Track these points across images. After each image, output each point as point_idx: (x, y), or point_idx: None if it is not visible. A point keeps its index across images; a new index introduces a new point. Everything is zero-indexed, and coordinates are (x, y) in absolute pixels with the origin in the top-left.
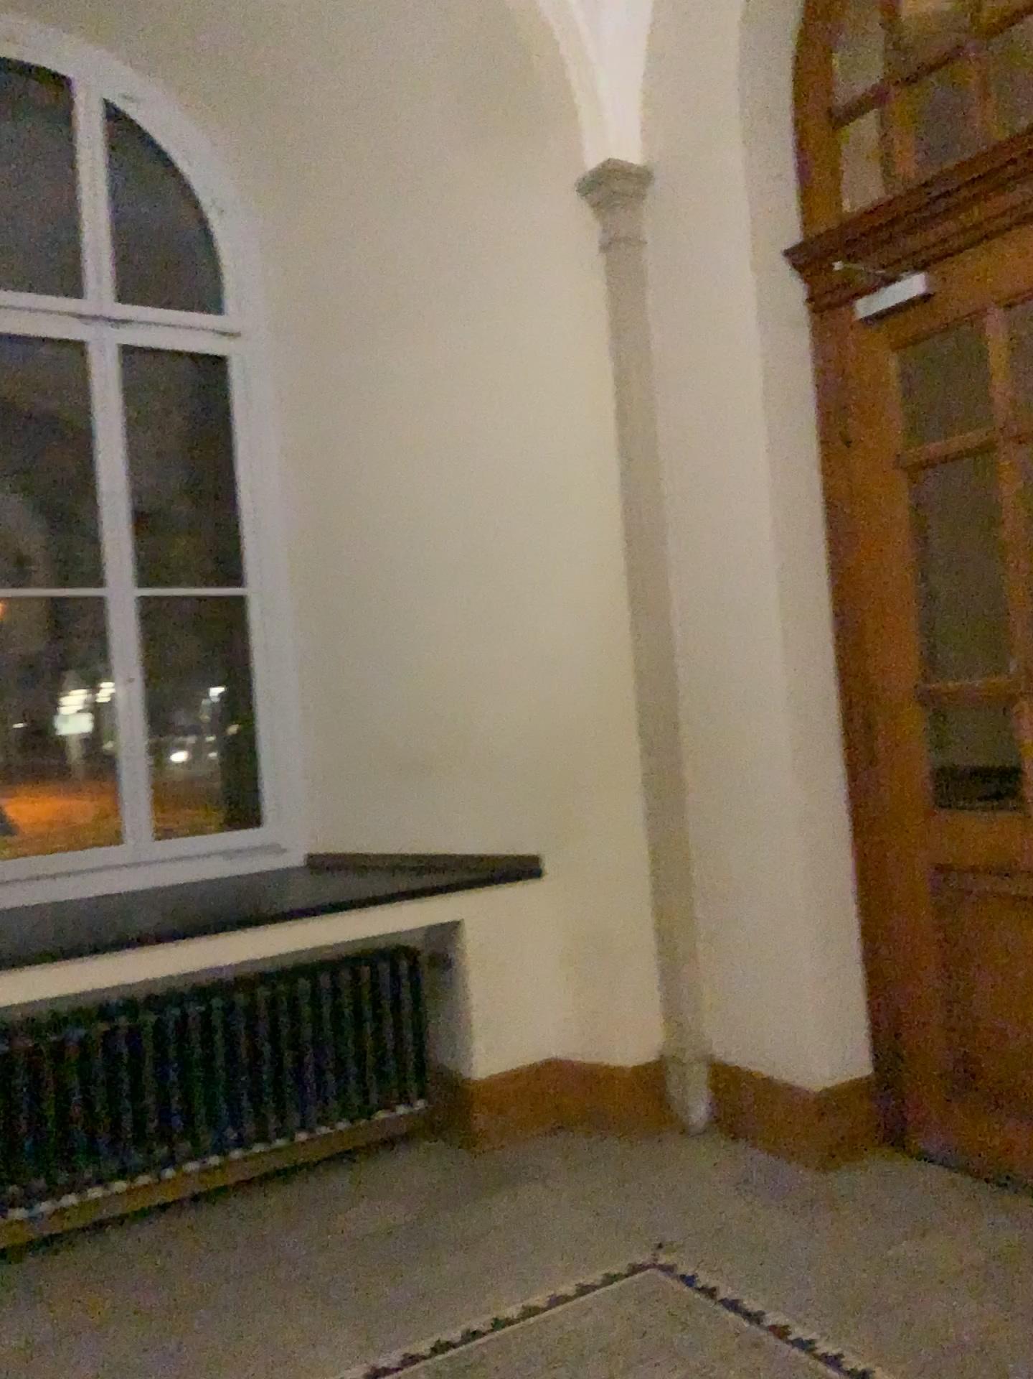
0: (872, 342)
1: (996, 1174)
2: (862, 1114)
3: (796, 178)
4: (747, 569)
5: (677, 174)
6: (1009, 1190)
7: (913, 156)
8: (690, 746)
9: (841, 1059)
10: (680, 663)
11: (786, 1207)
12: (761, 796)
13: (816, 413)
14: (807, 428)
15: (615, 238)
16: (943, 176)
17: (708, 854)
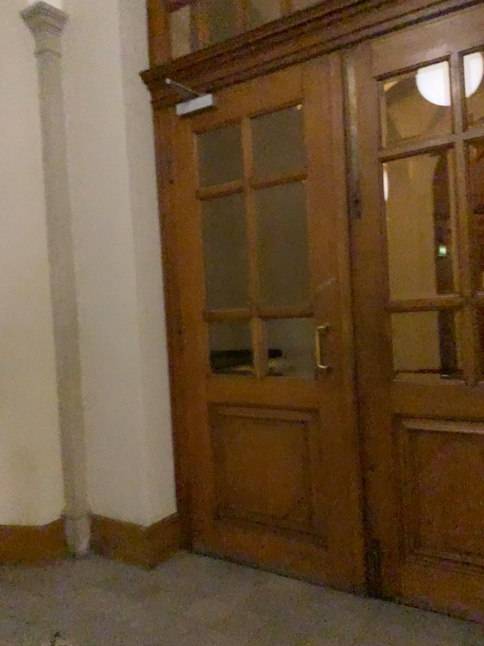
0: (185, 129)
1: (236, 558)
2: (170, 535)
3: (147, 35)
4: (116, 245)
5: (81, 18)
6: (242, 565)
7: (207, 36)
8: (83, 342)
9: (161, 507)
10: (77, 296)
11: (129, 597)
12: (121, 369)
13: (155, 163)
14: (150, 171)
15: (43, 49)
16: (222, 44)
17: (91, 401)
